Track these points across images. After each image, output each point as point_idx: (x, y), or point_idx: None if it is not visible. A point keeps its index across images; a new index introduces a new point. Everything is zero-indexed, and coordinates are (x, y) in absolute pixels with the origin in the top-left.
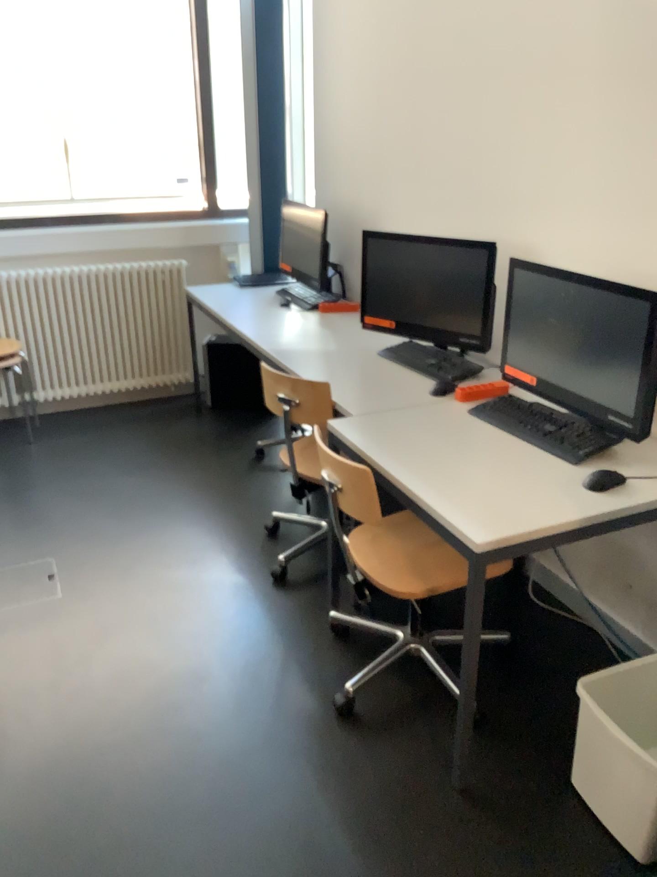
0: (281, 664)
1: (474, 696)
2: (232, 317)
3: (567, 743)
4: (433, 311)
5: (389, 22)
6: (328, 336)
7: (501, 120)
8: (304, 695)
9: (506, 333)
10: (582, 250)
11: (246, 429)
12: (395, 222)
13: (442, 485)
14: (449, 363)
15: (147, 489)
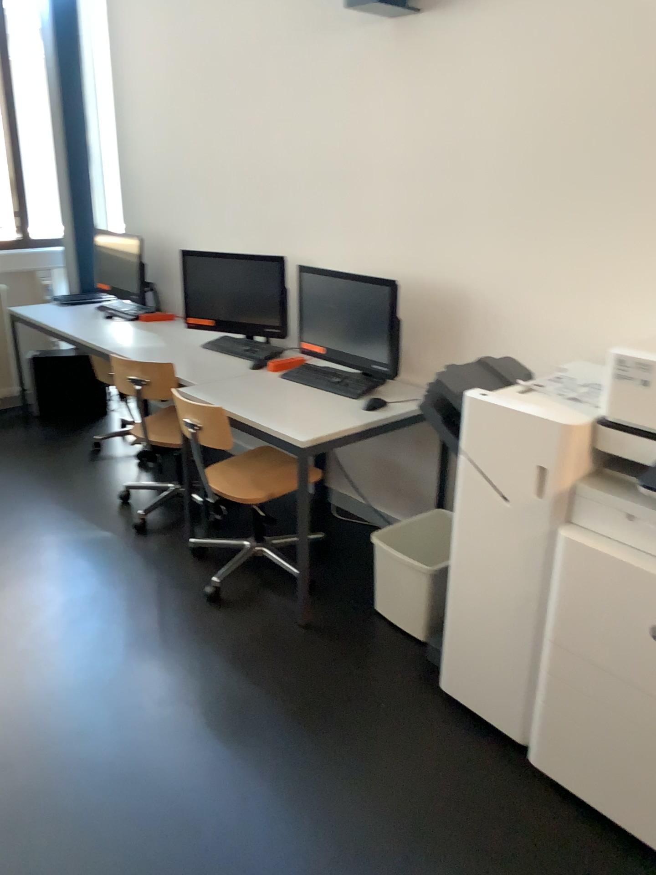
0: (158, 579)
1: (306, 568)
2: (68, 328)
3: (370, 590)
4: (242, 310)
5: (184, 89)
6: (156, 337)
7: (281, 168)
8: (181, 593)
9: (299, 322)
10: (346, 258)
11: (81, 428)
12: (202, 245)
13: (271, 416)
14: (259, 348)
15: (4, 481)
